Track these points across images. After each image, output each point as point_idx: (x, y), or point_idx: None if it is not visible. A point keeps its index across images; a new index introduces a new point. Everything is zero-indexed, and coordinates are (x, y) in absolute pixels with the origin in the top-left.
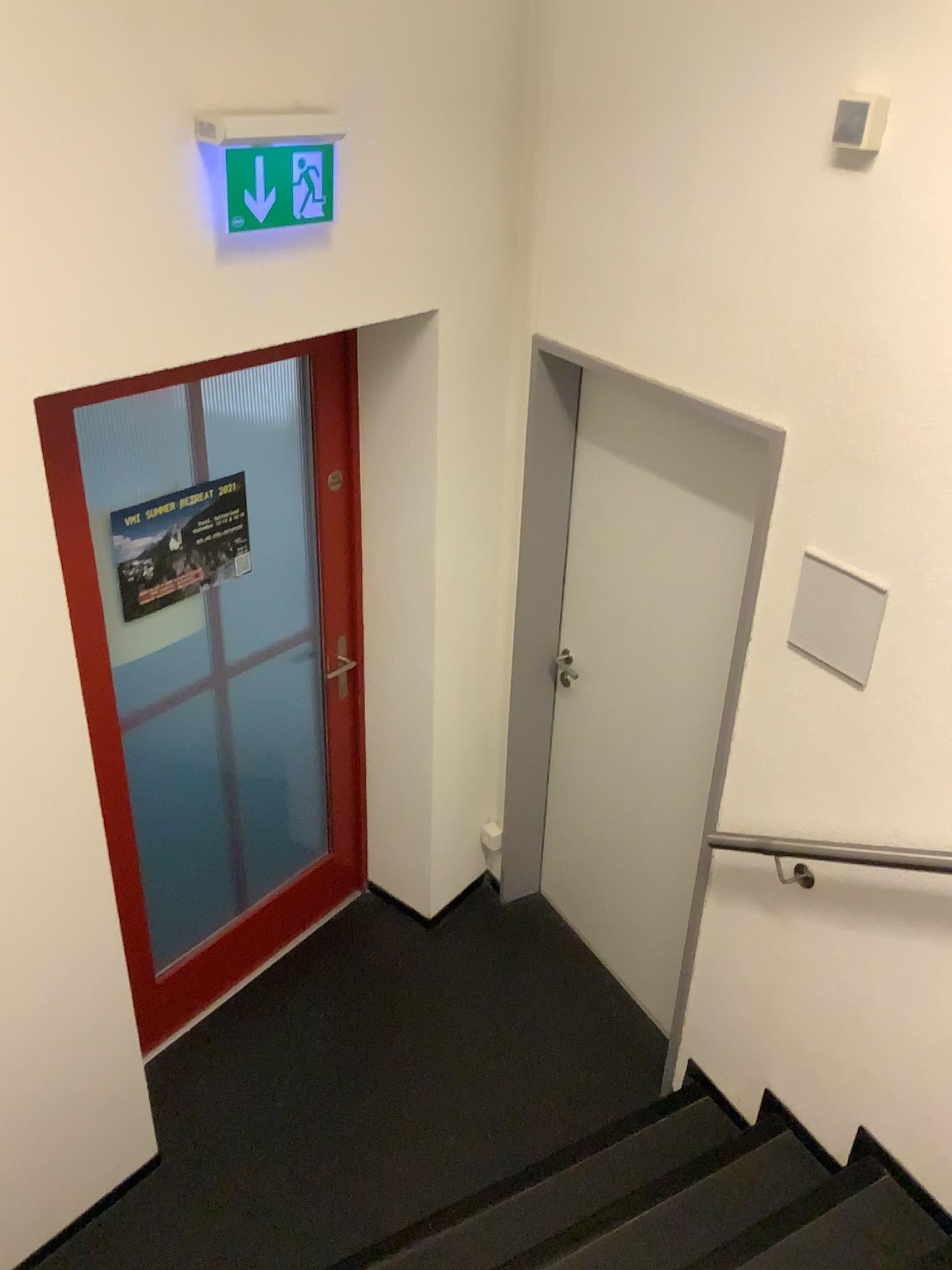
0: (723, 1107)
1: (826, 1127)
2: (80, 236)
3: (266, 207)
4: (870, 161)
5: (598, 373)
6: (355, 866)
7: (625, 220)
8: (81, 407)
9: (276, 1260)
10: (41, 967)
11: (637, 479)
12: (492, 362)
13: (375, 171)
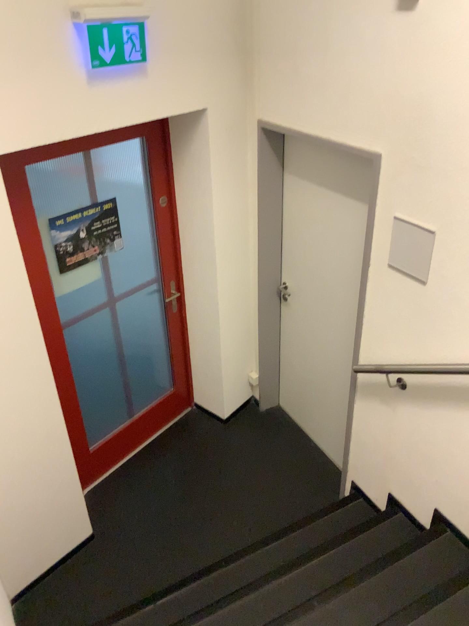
0: (368, 503)
1: (418, 510)
2: (14, 72)
3: (110, 55)
4: (415, 4)
5: (291, 138)
6: (187, 395)
7: (297, 54)
8: (23, 161)
9: (149, 580)
10: (25, 440)
11: (313, 191)
12: (238, 136)
13: (168, 36)
